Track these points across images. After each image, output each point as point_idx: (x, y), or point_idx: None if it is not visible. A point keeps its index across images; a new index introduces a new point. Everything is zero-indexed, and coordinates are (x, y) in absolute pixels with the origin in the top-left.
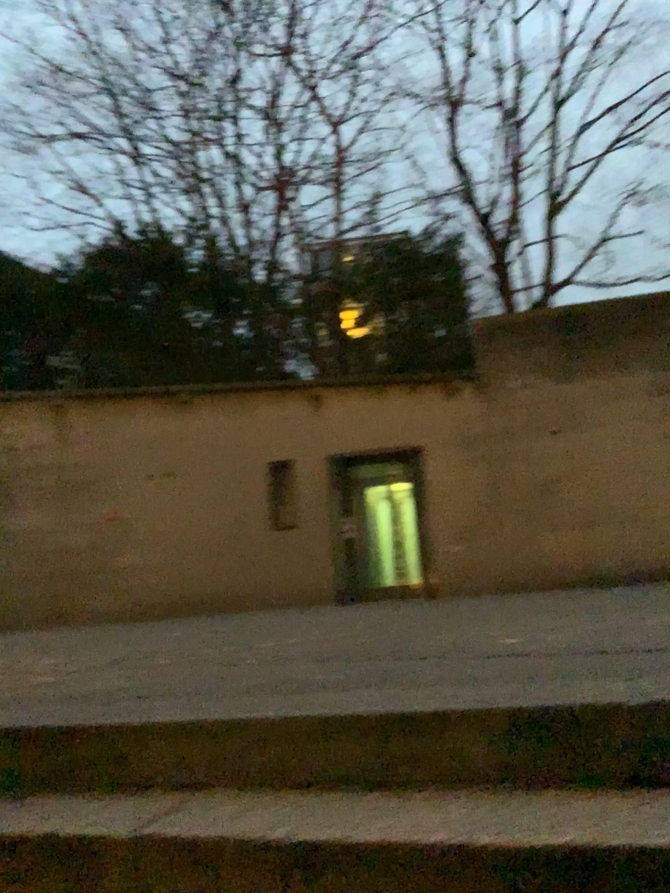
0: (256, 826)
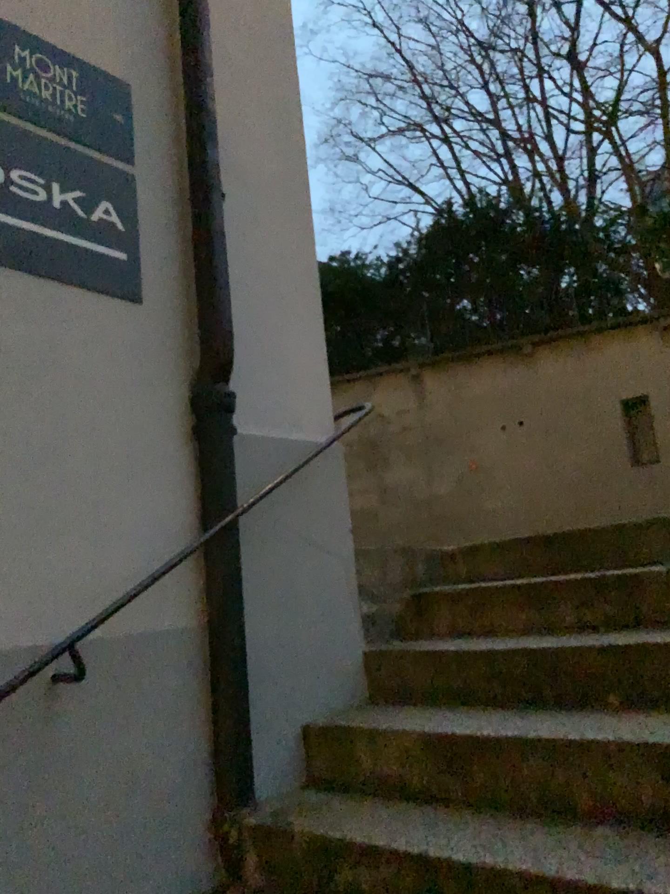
0: None
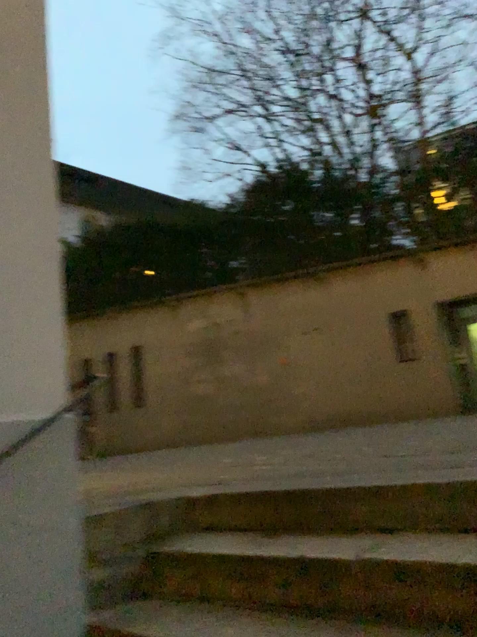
0: (438, 557)
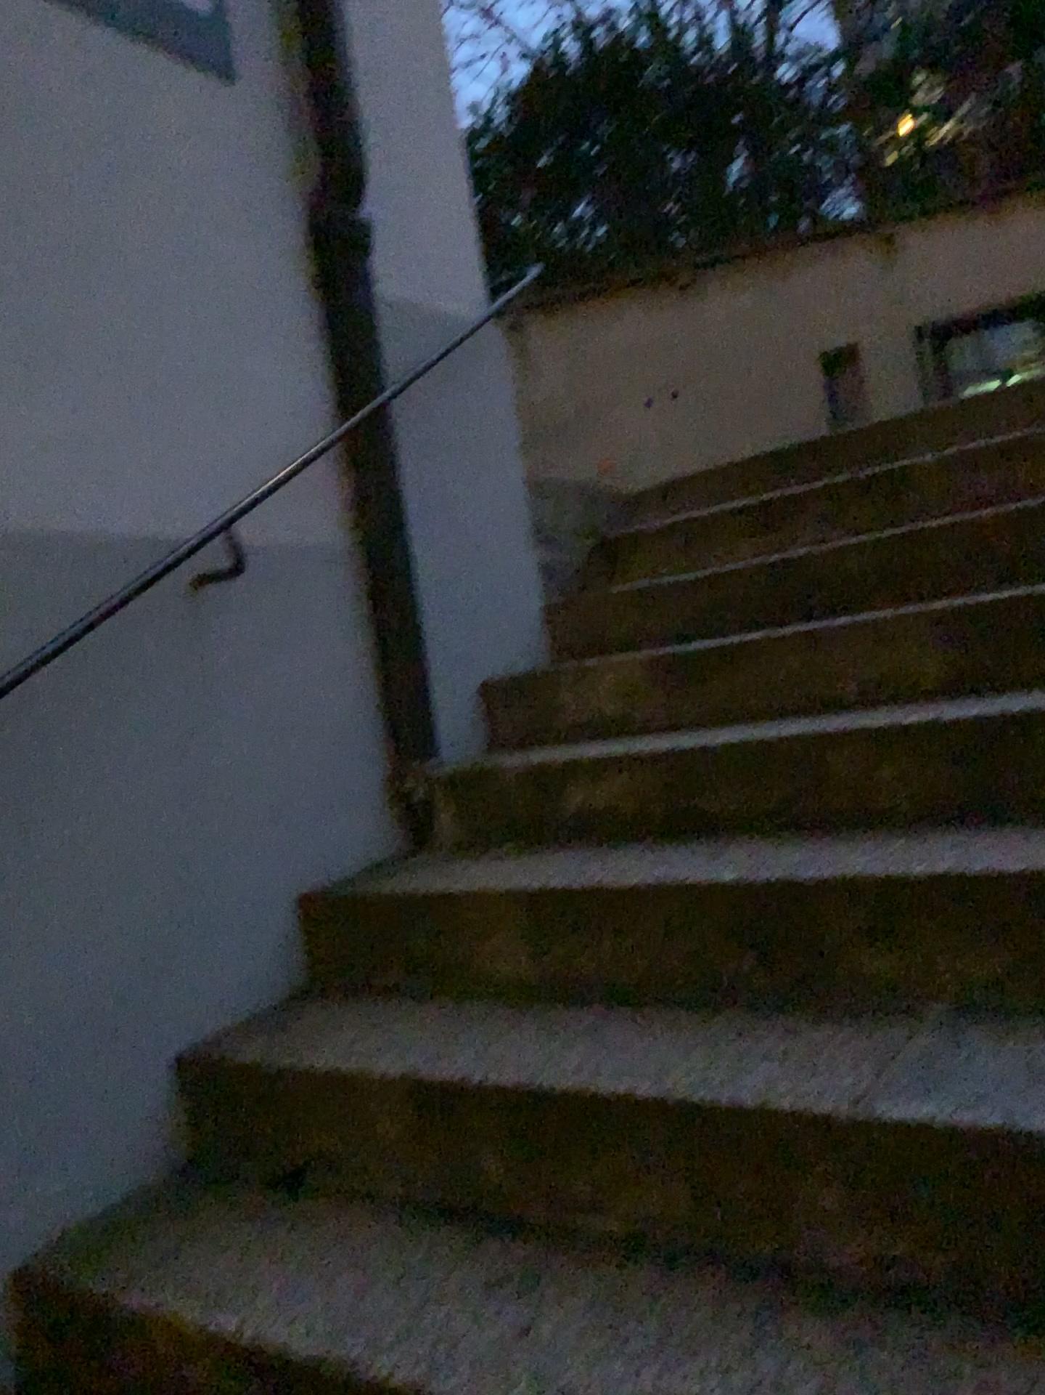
0: None
